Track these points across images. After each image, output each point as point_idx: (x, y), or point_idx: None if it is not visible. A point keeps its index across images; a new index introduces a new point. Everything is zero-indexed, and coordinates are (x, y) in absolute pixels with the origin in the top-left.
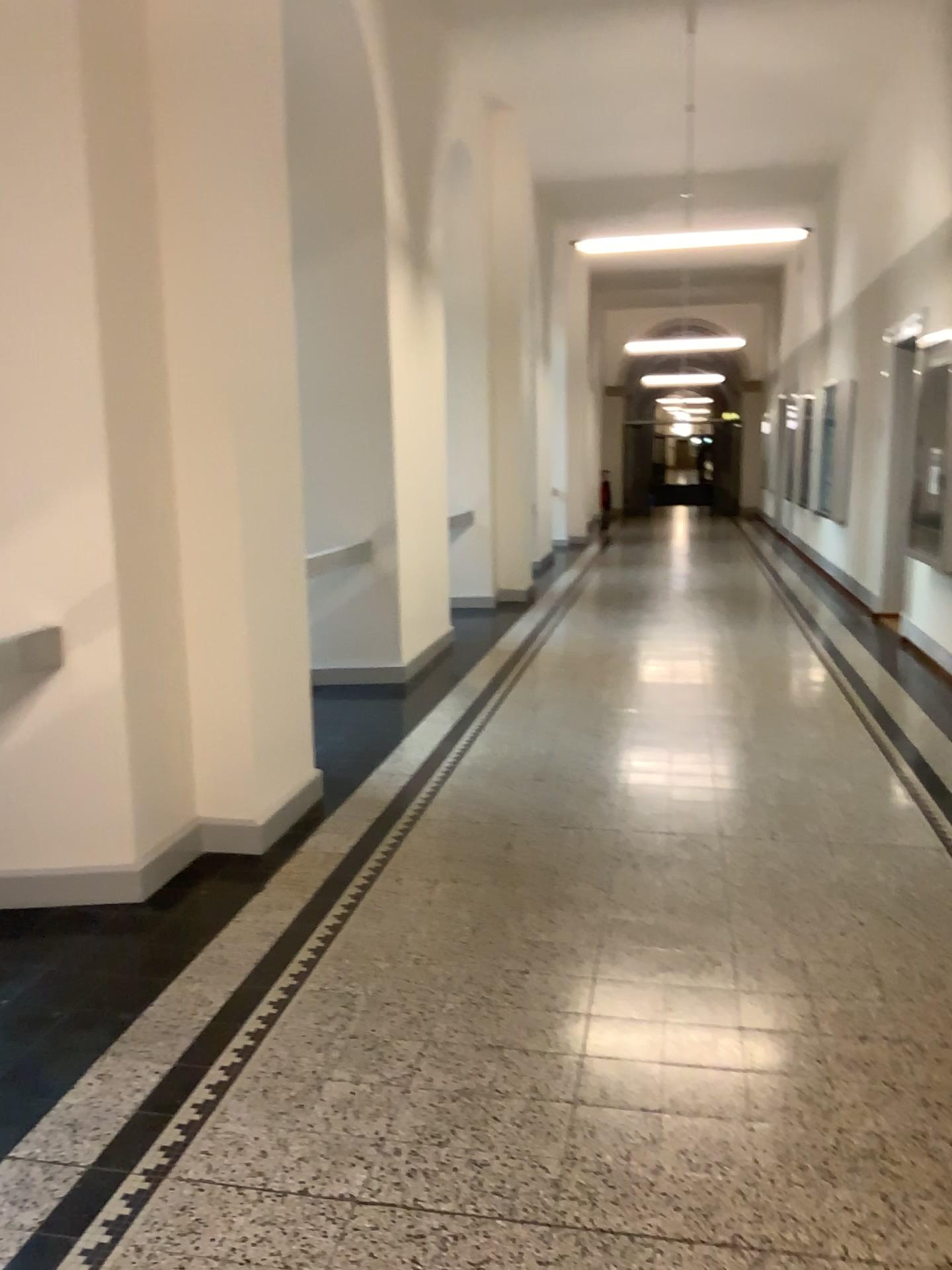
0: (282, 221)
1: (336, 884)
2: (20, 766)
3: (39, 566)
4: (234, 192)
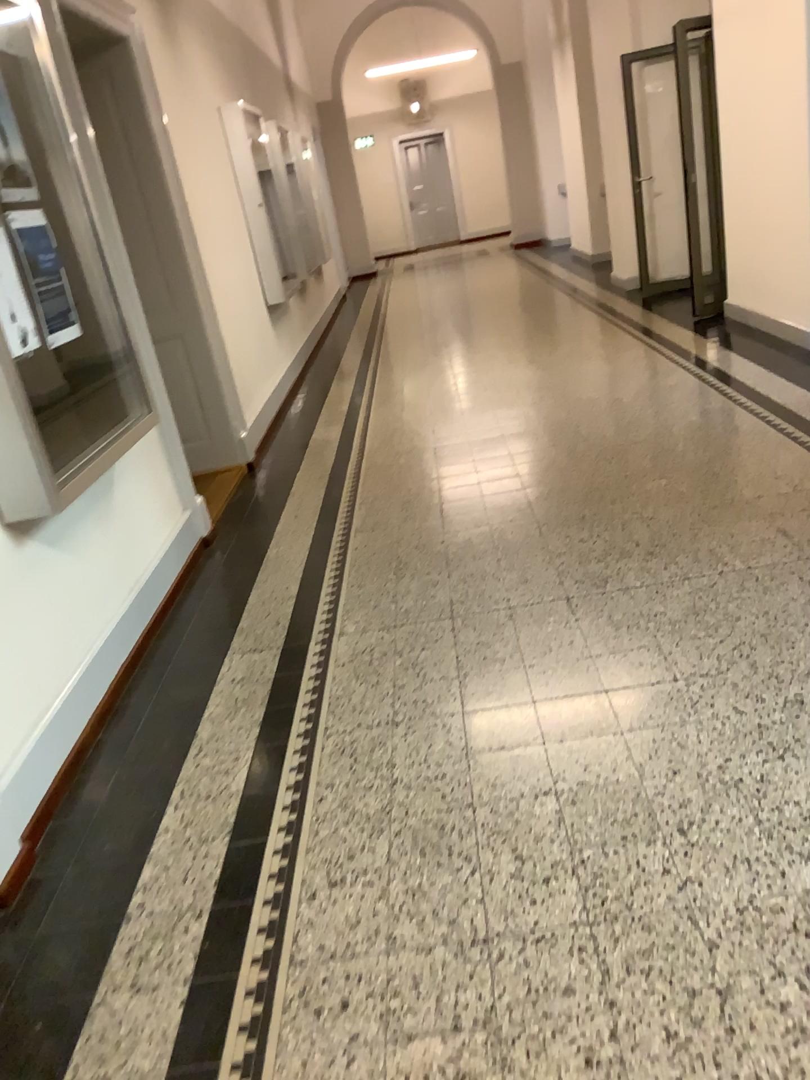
0: None
1: None
2: None
3: None
4: None
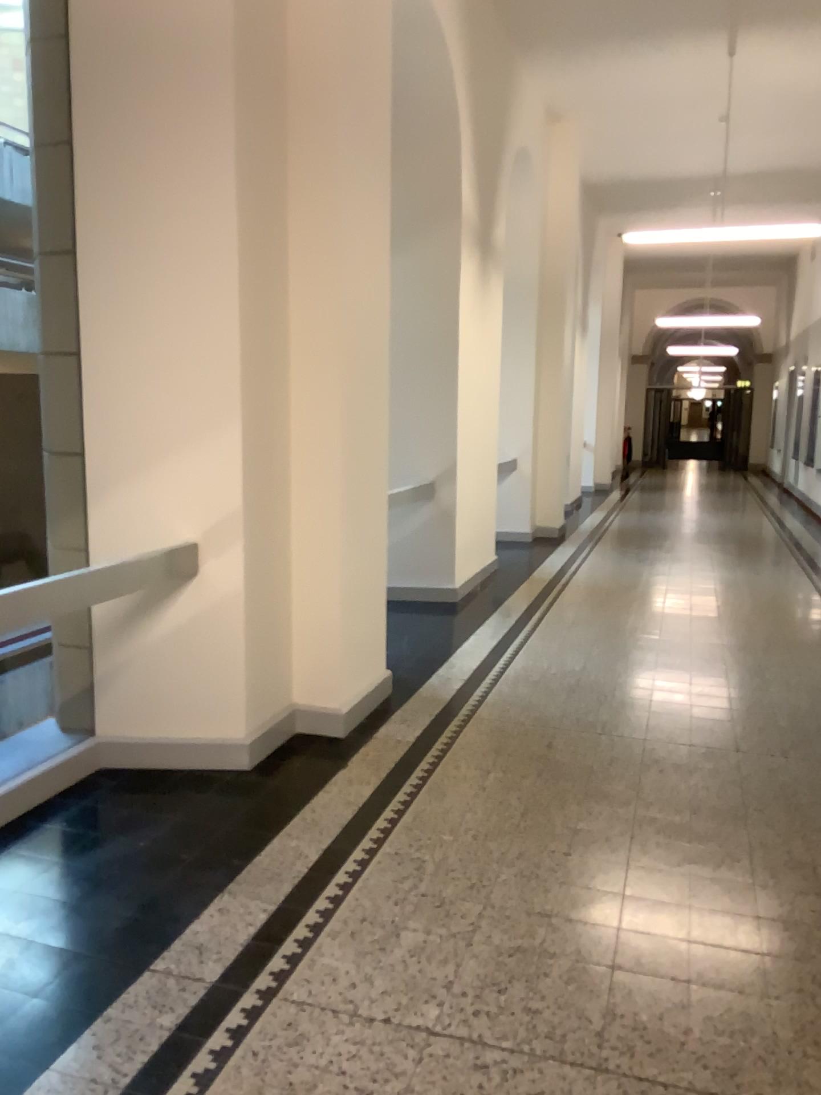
0: (384, 216)
1: (405, 768)
2: (158, 654)
3: (183, 494)
4: (349, 193)
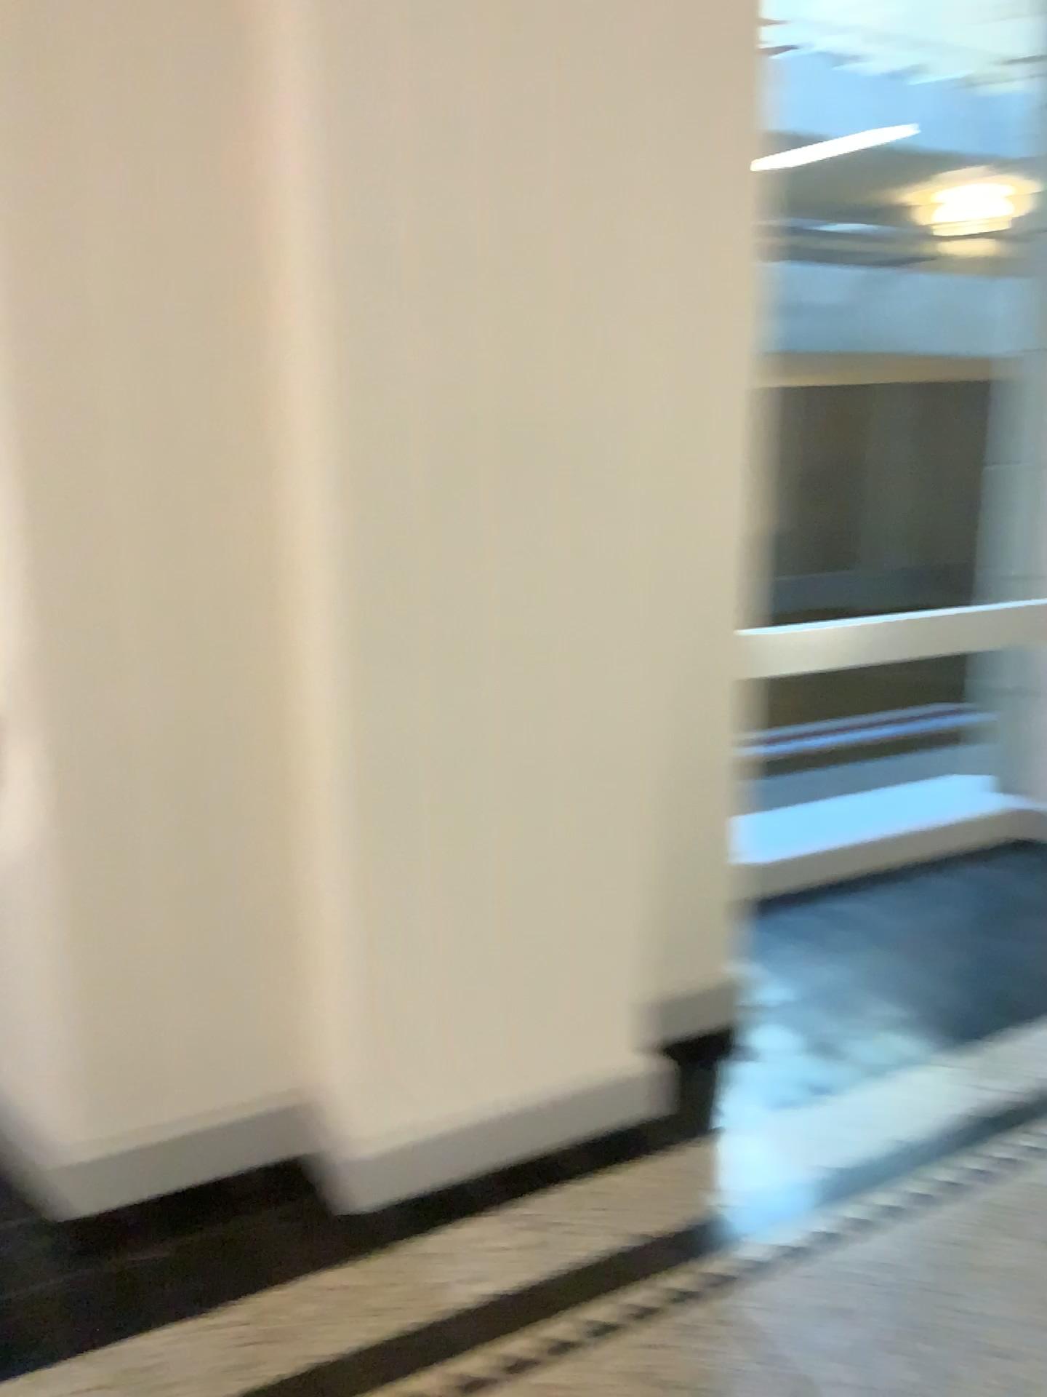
0: None
1: (307, 1383)
2: None
3: None
4: None
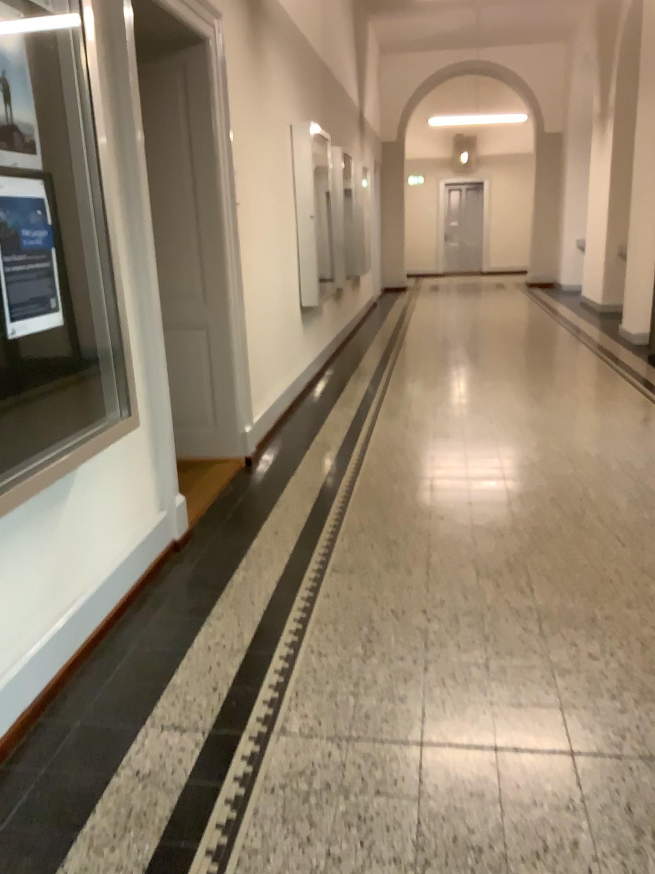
0: None
1: None
2: None
3: None
4: None
